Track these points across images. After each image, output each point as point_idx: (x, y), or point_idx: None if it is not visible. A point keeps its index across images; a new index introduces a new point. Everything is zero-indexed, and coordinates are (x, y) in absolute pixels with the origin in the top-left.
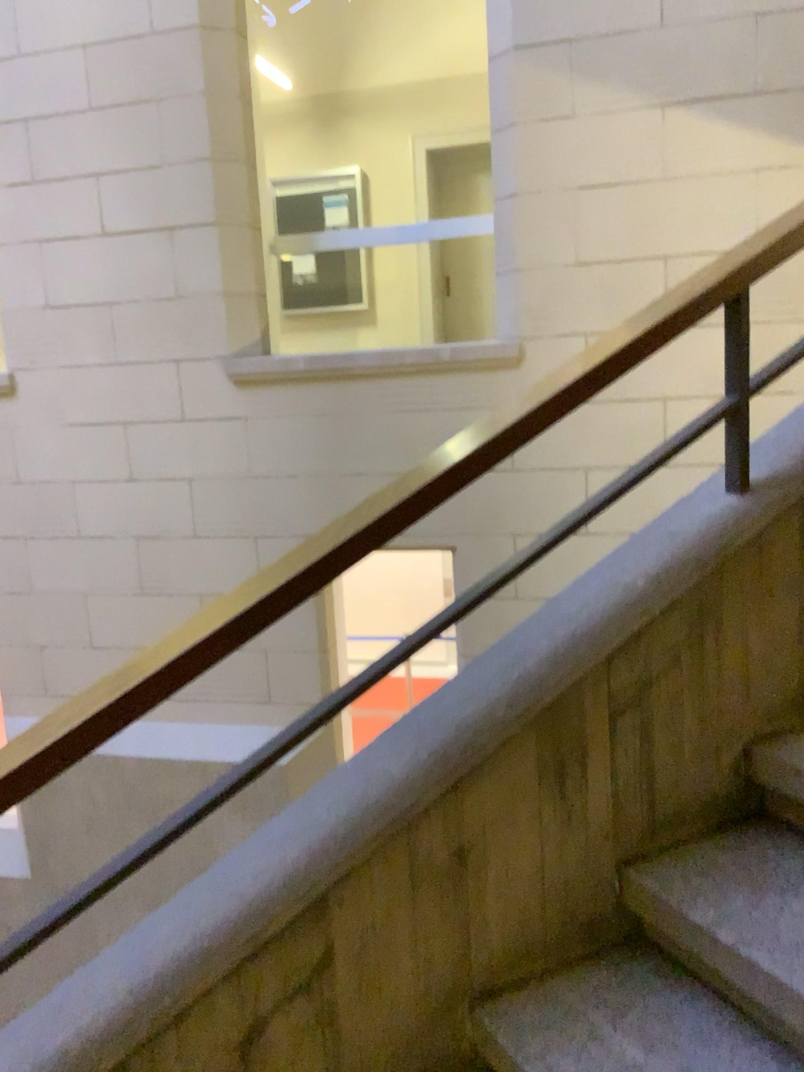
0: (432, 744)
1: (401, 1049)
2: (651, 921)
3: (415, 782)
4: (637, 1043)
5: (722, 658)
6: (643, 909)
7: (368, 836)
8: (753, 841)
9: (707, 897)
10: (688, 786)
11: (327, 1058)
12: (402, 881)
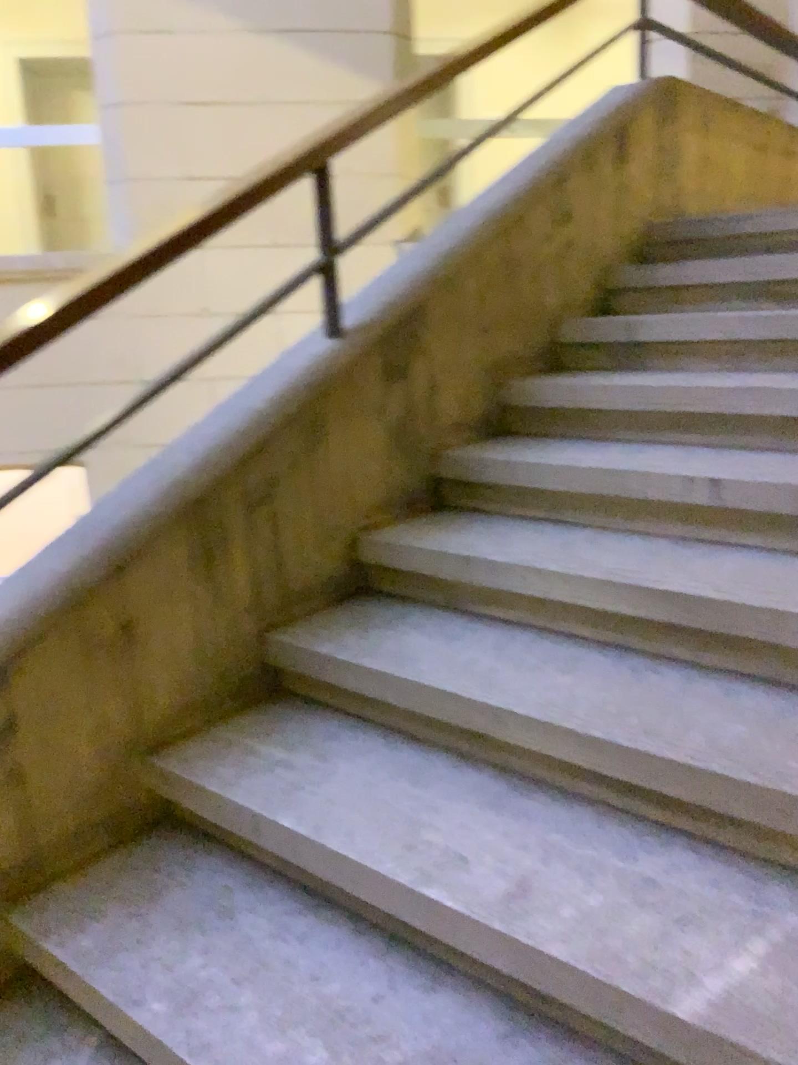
0: (92, 544)
1: (84, 805)
2: (287, 671)
3: (80, 573)
4: (281, 750)
5: (330, 469)
6: (280, 665)
7: (41, 620)
8: (361, 607)
9: (328, 643)
10: (310, 573)
11: (17, 817)
12: (75, 658)
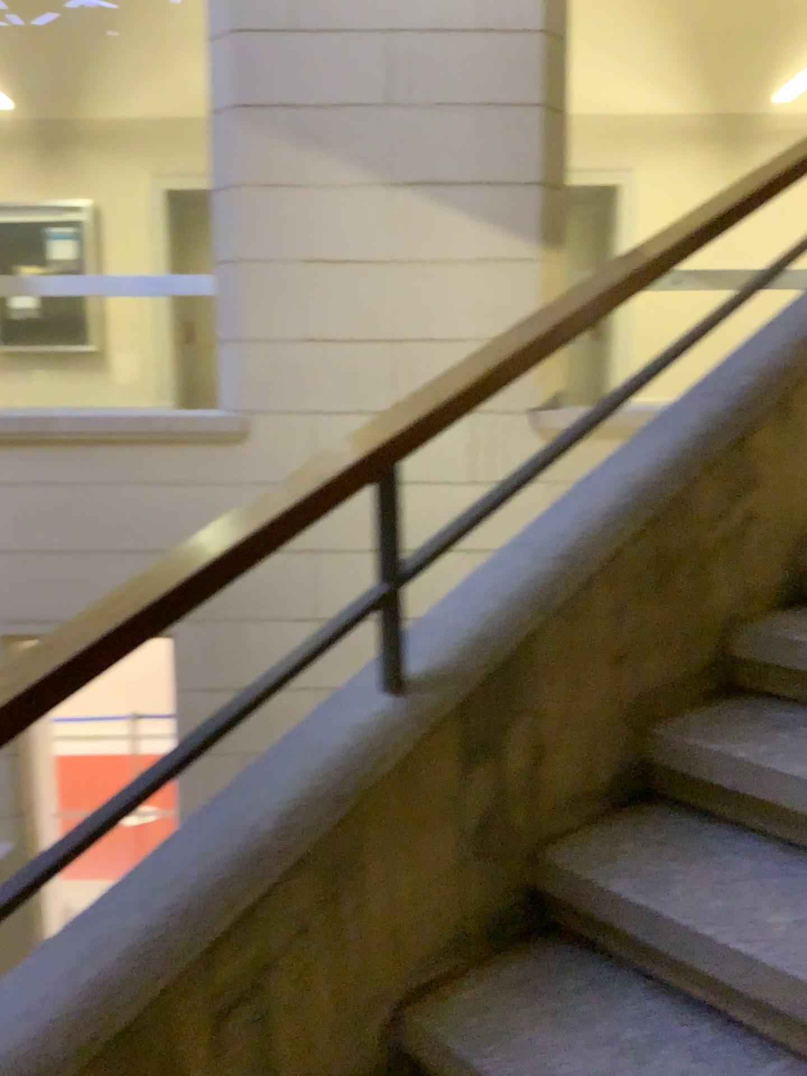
0: None
1: None
2: None
3: None
4: None
5: (362, 921)
6: None
7: None
8: None
9: None
10: None
11: None
12: None
